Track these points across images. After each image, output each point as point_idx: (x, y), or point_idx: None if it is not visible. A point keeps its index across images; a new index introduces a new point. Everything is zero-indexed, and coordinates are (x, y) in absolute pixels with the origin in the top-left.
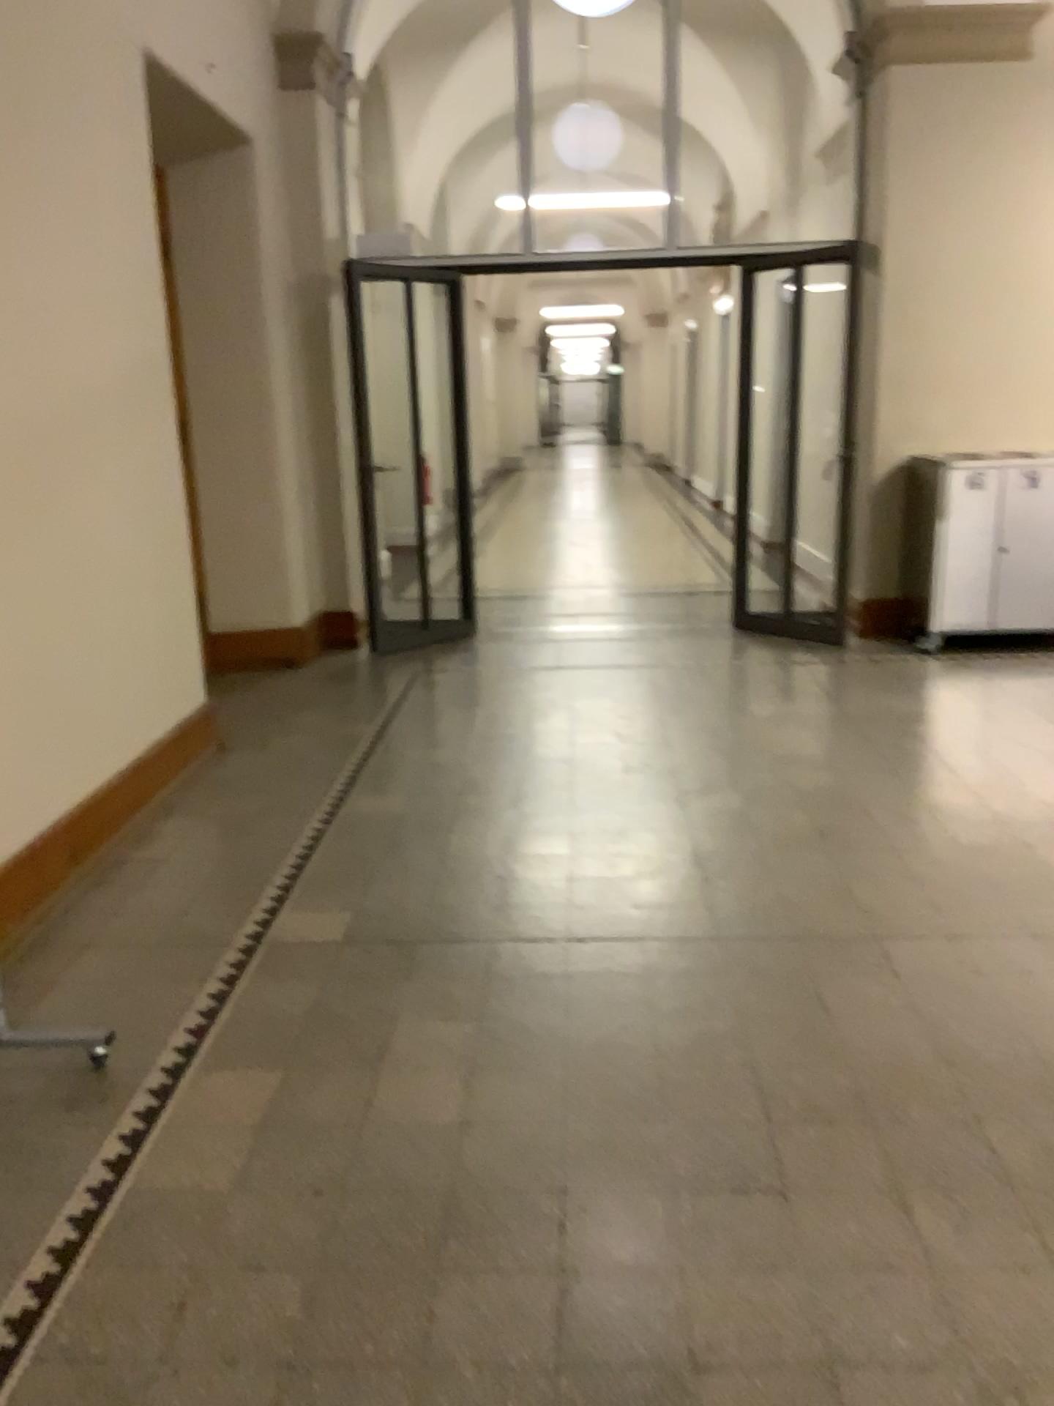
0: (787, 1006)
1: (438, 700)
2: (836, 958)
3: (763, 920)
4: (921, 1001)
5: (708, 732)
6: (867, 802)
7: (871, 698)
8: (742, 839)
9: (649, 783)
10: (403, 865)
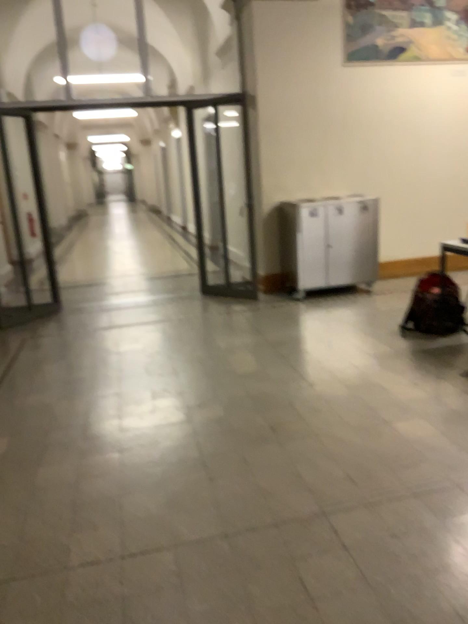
0: (282, 597)
1: (37, 358)
2: (303, 538)
3: (250, 510)
4: (367, 572)
5: (196, 362)
6: (292, 400)
7: (278, 329)
8: (226, 440)
9: (166, 403)
10: (3, 499)
